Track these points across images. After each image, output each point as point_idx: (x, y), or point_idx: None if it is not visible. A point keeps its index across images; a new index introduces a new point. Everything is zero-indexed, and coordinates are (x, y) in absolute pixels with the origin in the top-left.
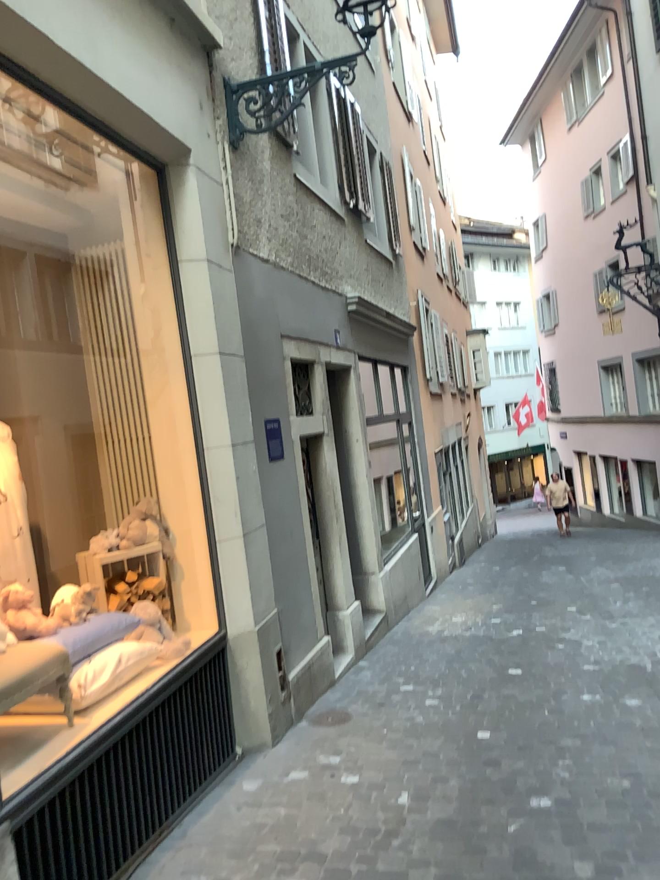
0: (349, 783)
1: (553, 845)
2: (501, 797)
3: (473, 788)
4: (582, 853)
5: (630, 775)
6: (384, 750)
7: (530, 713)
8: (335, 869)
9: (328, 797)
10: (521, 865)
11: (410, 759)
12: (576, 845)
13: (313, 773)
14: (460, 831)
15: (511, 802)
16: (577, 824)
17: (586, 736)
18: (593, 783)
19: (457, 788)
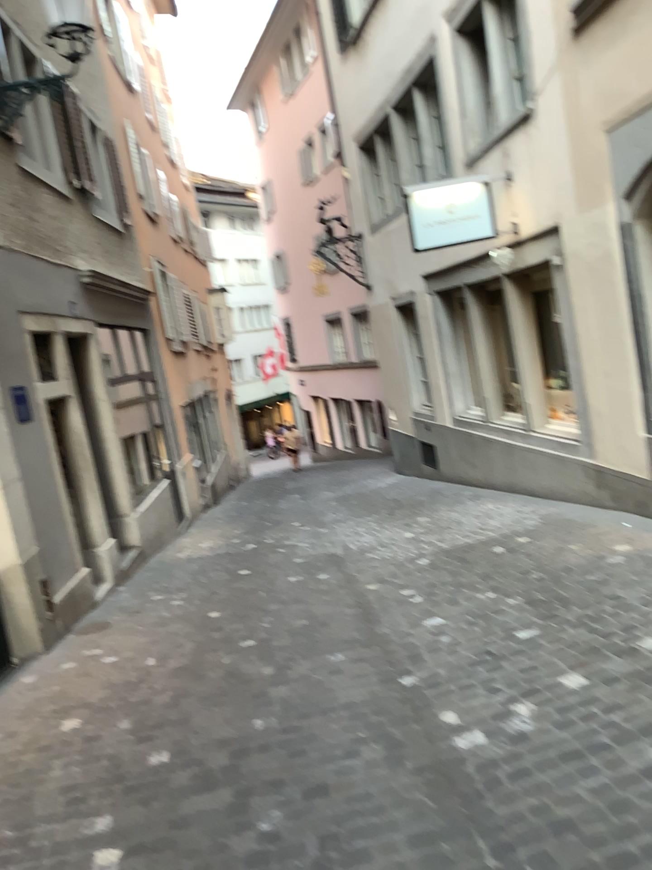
0: (109, 662)
1: (252, 663)
2: (221, 646)
3: (202, 646)
4: (269, 662)
5: (310, 618)
6: (137, 638)
7: (250, 595)
8: (99, 707)
9: (93, 672)
10: (229, 677)
11: (157, 639)
12: (266, 660)
13: (80, 662)
14: (190, 669)
15: (227, 647)
16: (270, 649)
17: (286, 601)
18: (284, 627)
19: (190, 648)
